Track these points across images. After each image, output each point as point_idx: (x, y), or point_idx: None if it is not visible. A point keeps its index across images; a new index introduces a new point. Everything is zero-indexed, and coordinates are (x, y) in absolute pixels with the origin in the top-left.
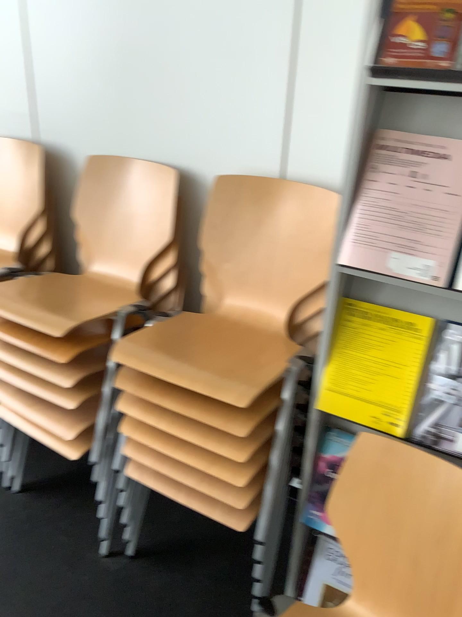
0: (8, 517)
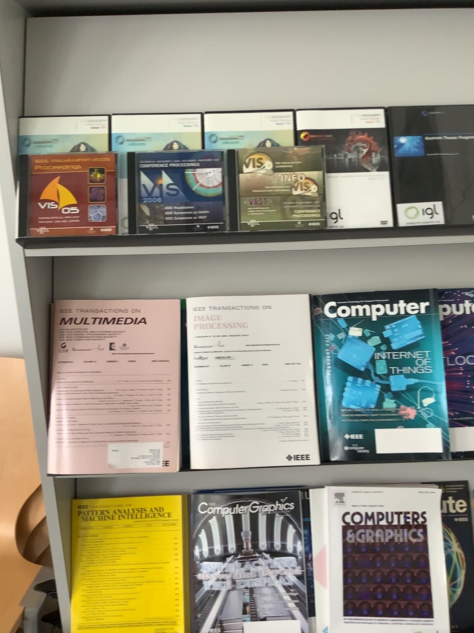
0: None
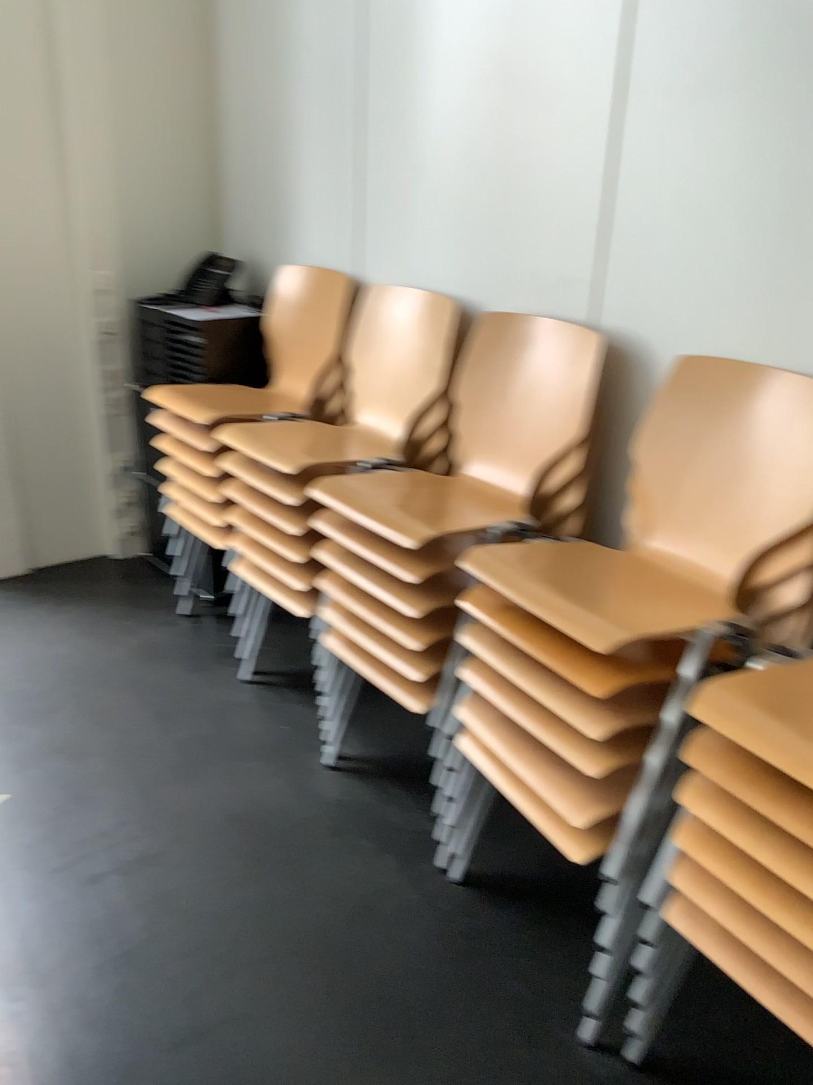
0: (438, 919)
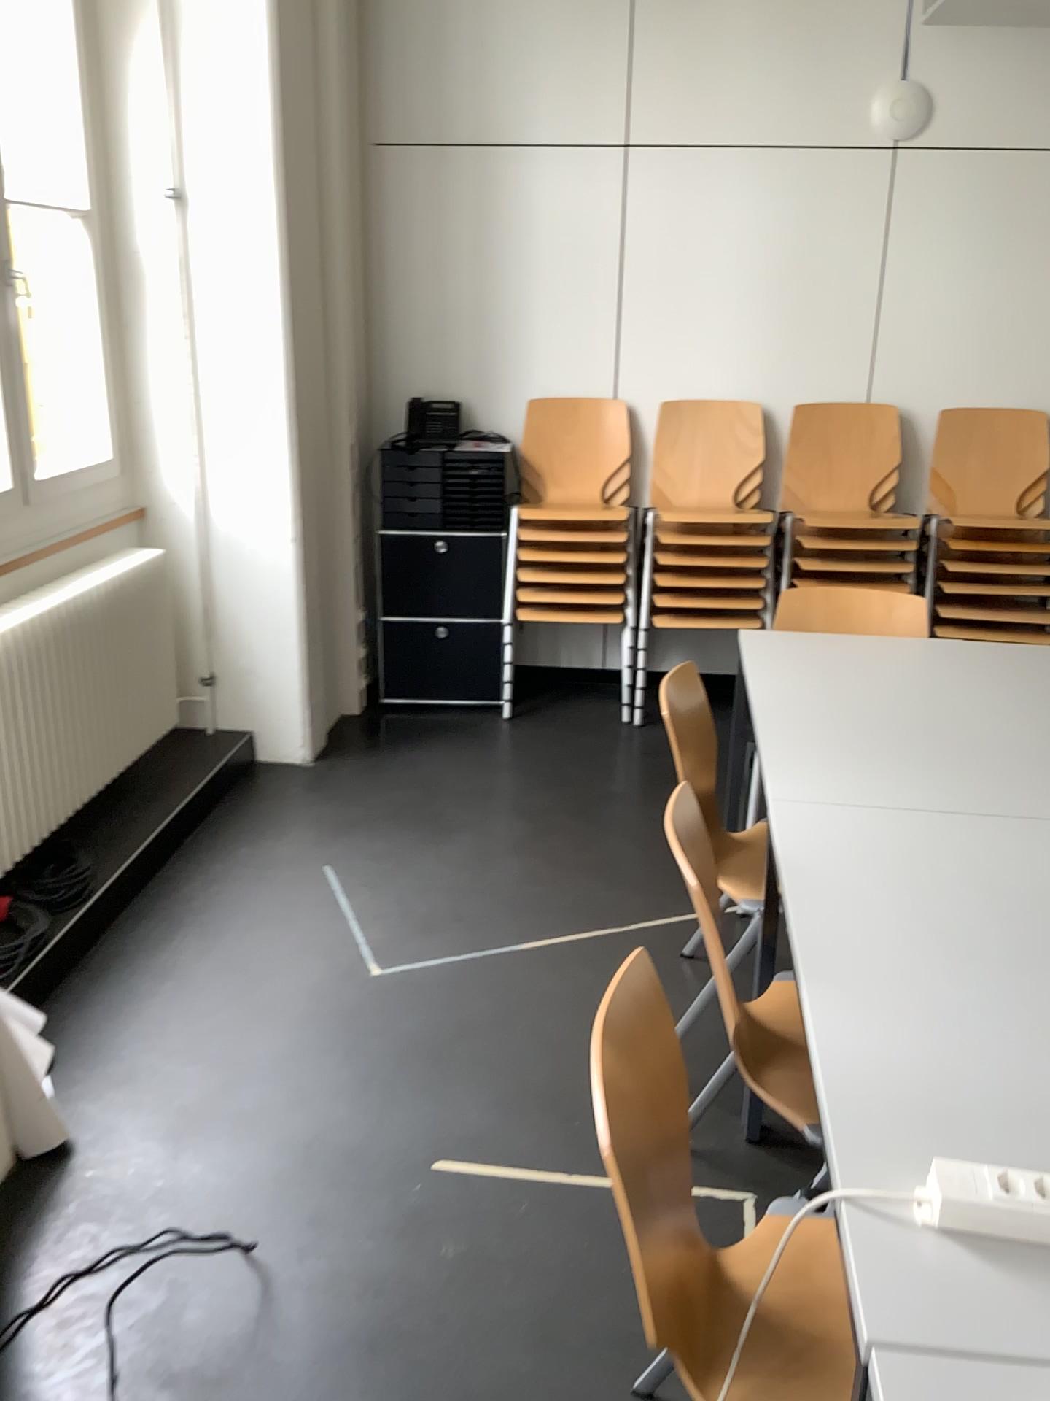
0: None
